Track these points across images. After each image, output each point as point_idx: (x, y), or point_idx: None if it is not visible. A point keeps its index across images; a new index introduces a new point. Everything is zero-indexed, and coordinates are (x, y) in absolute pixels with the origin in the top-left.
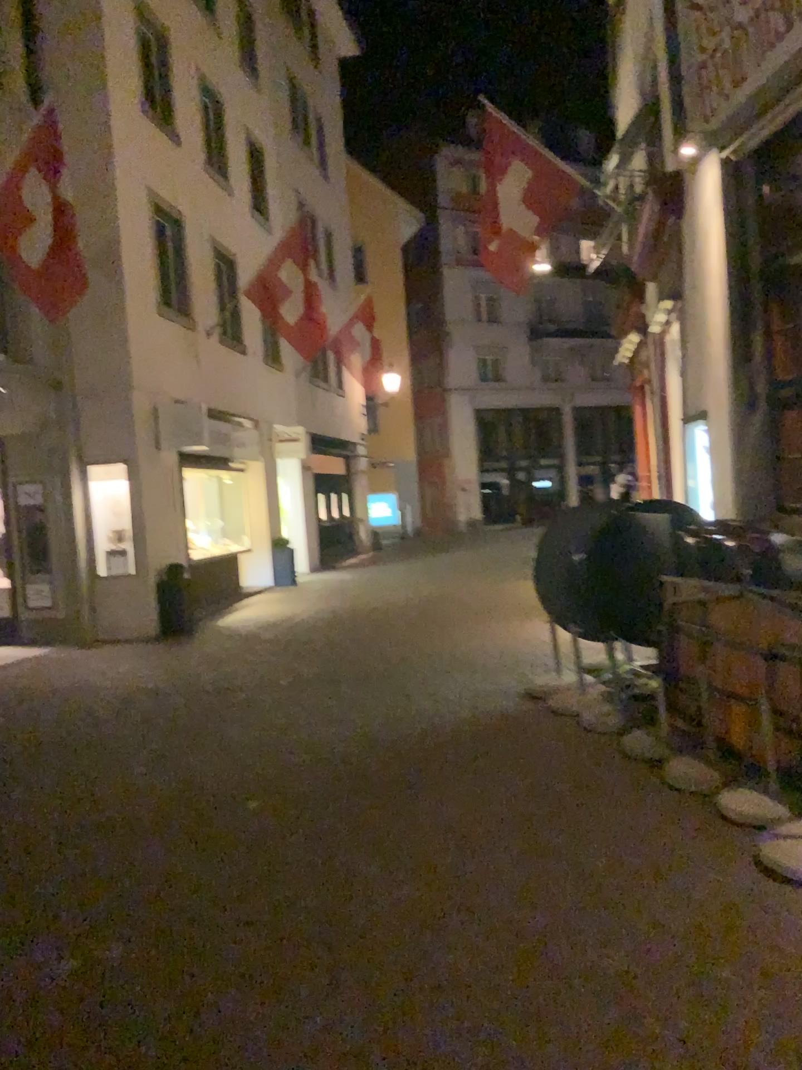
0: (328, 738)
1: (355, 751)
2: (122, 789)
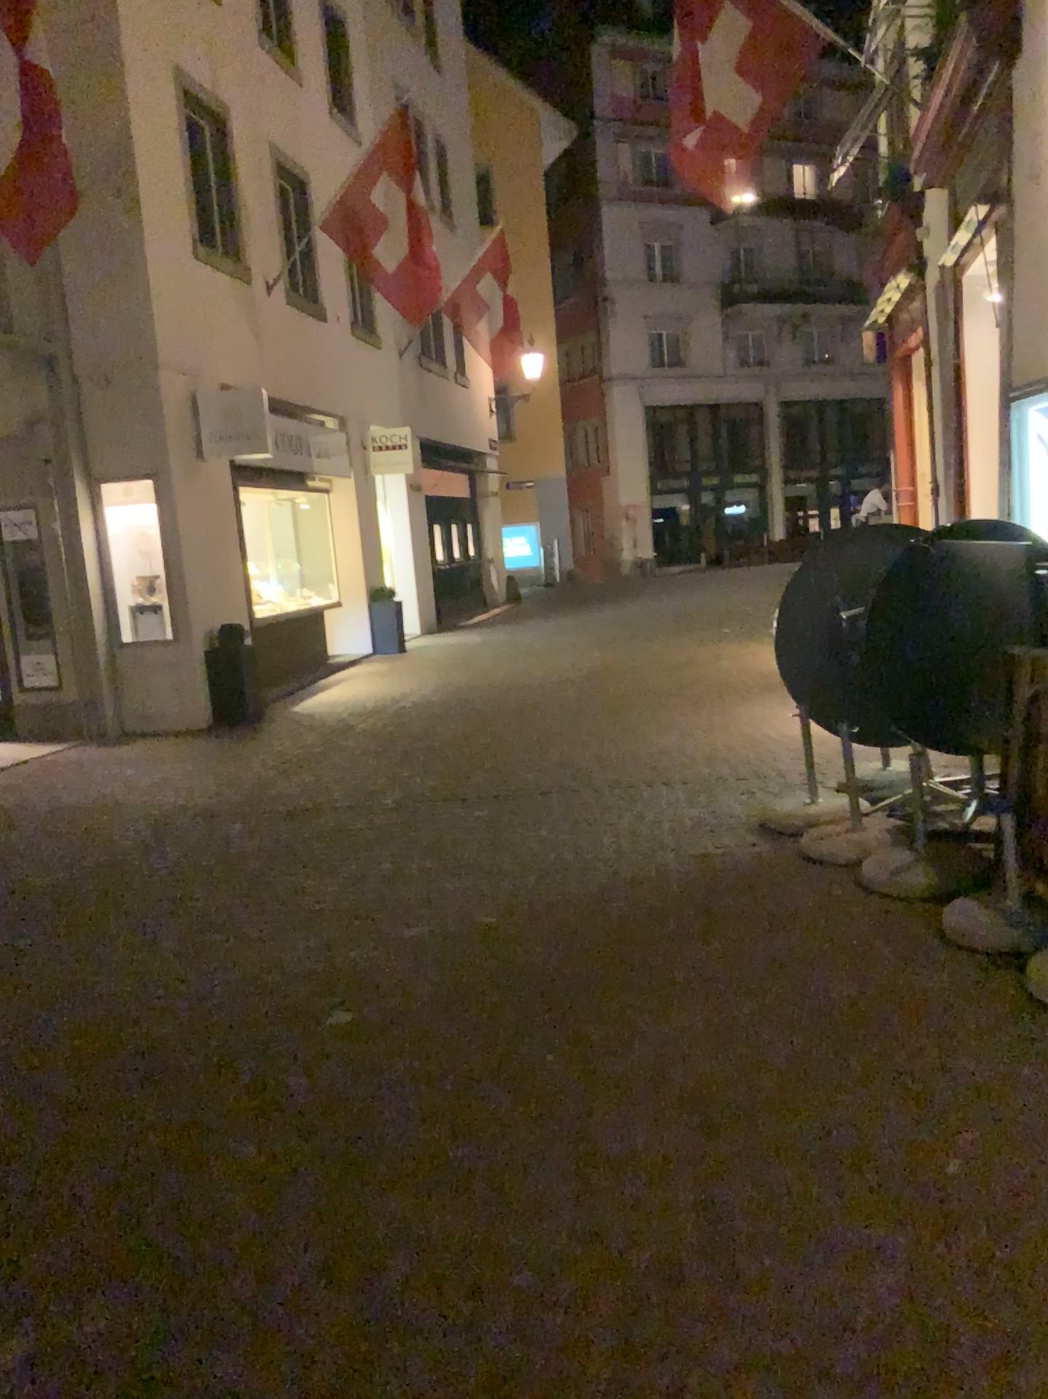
0: (461, 904)
1: (505, 929)
2: (134, 992)
